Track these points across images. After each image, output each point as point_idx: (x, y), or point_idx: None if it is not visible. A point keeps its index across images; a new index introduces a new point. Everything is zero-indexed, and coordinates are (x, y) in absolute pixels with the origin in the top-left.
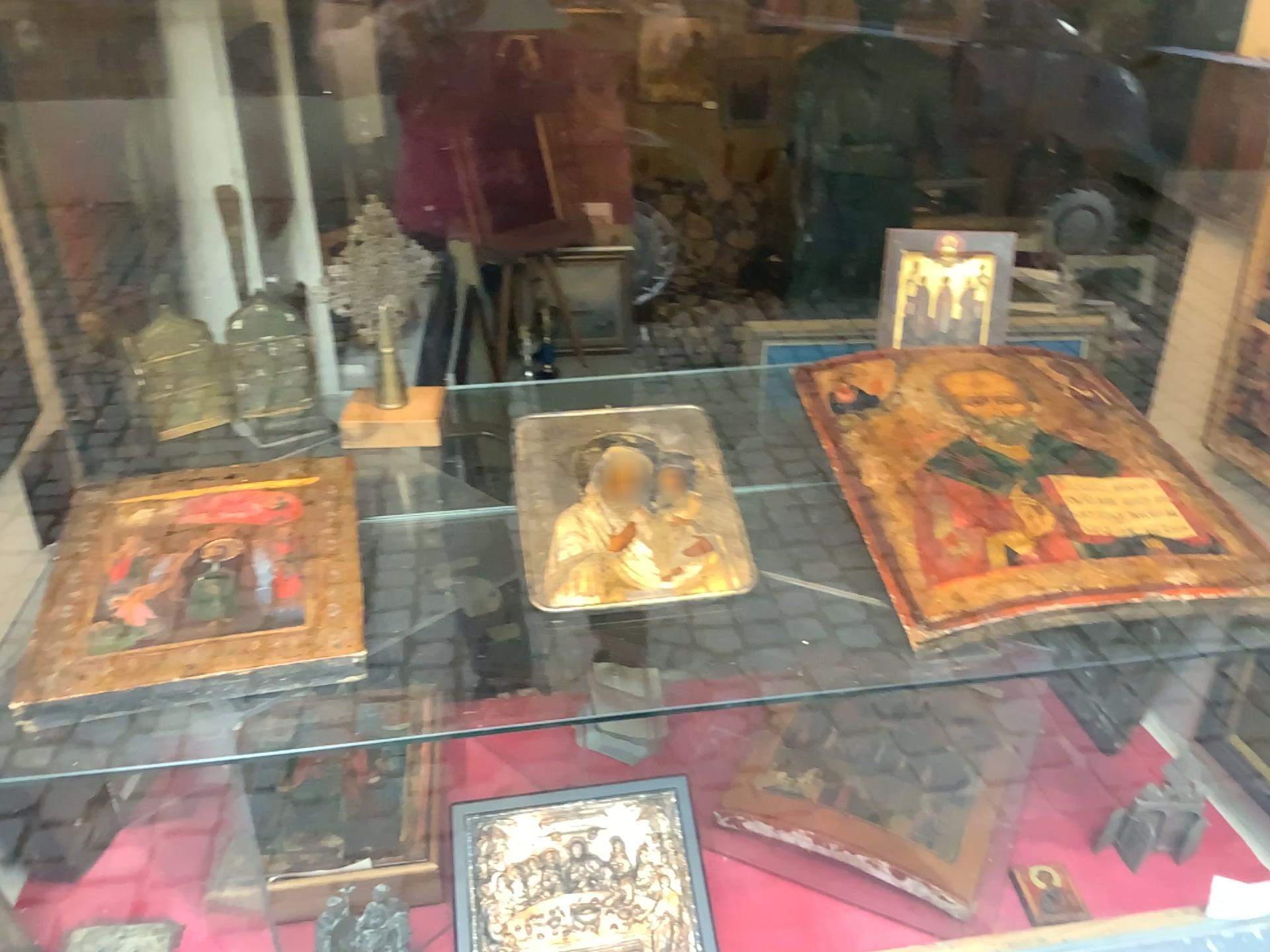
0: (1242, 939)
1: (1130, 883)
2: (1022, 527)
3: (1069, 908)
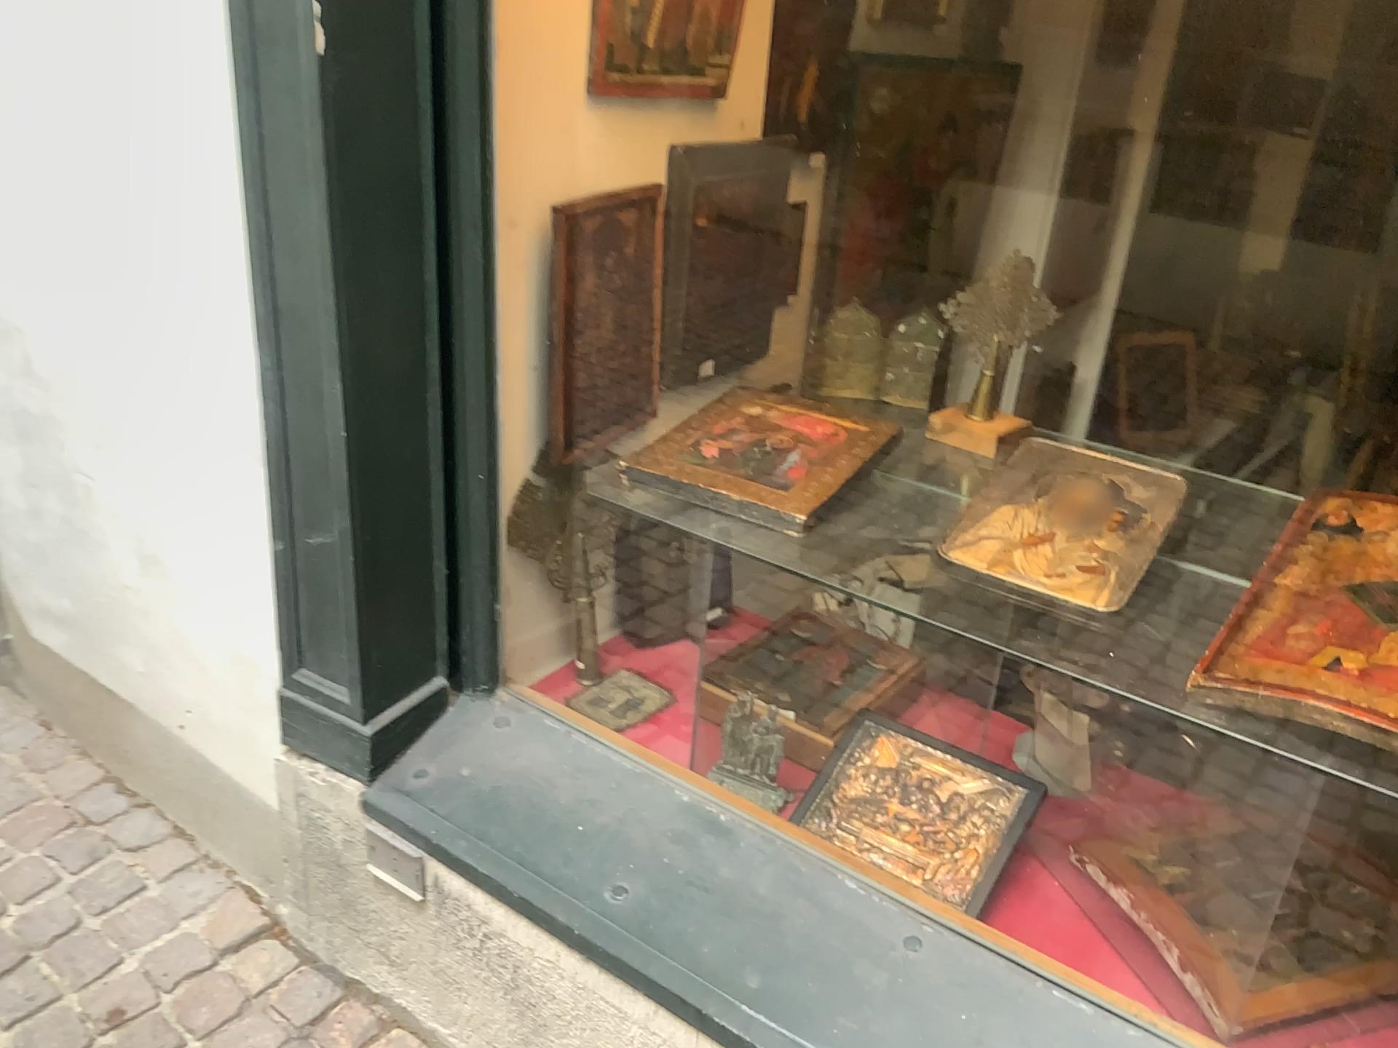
0: None
1: None
2: (1375, 653)
3: None
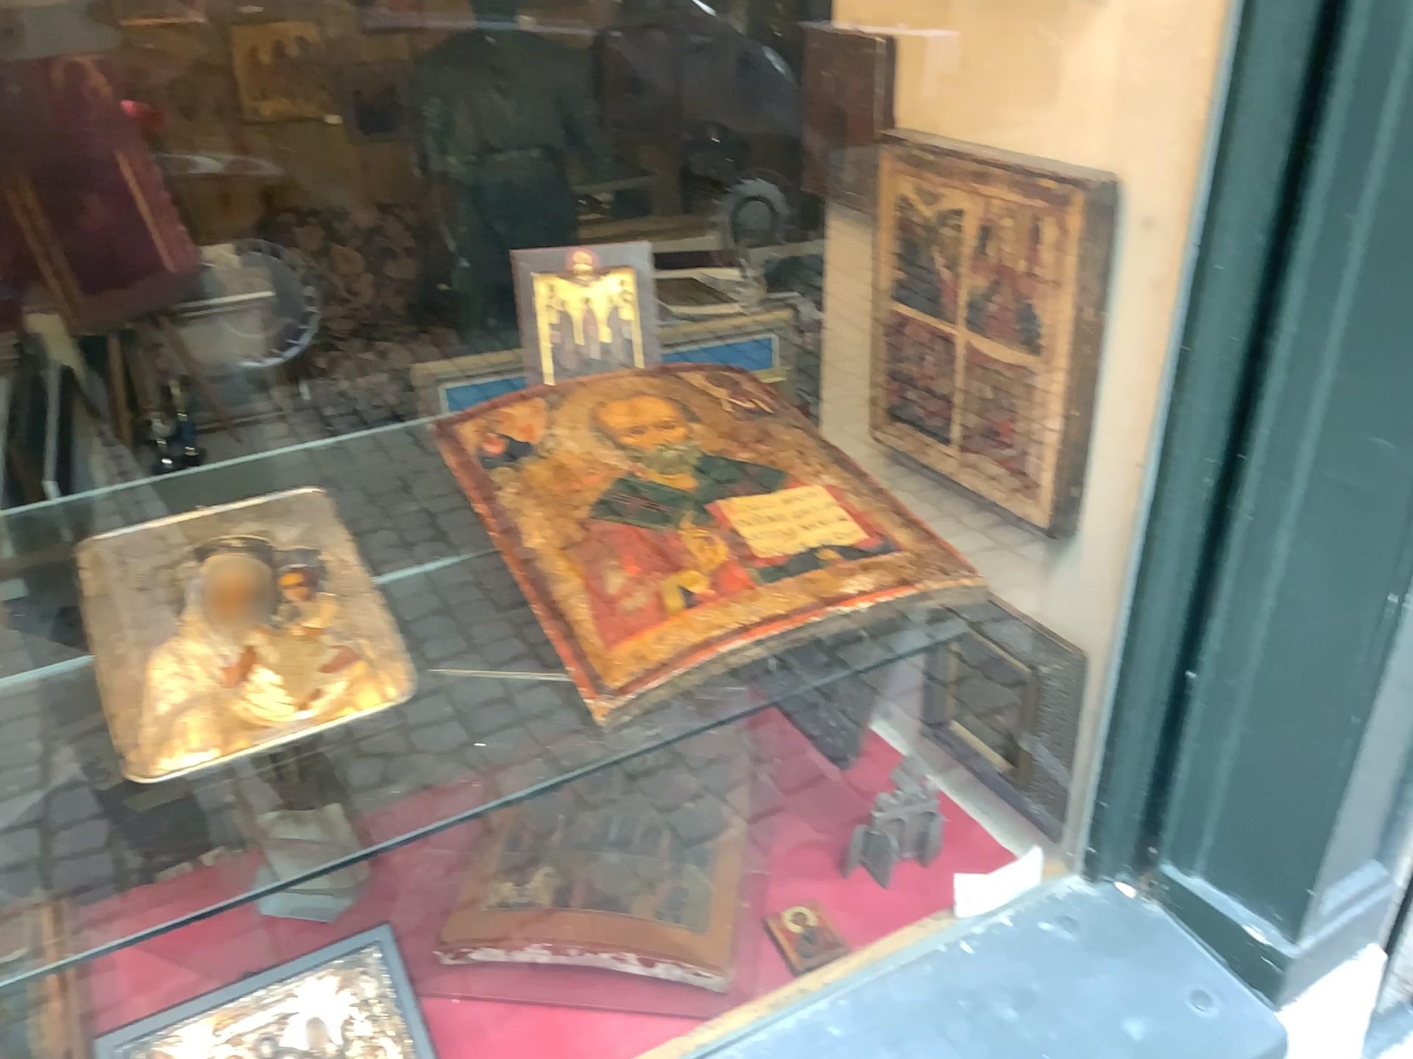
0: (990, 927)
1: (883, 900)
2: (696, 562)
3: (829, 944)
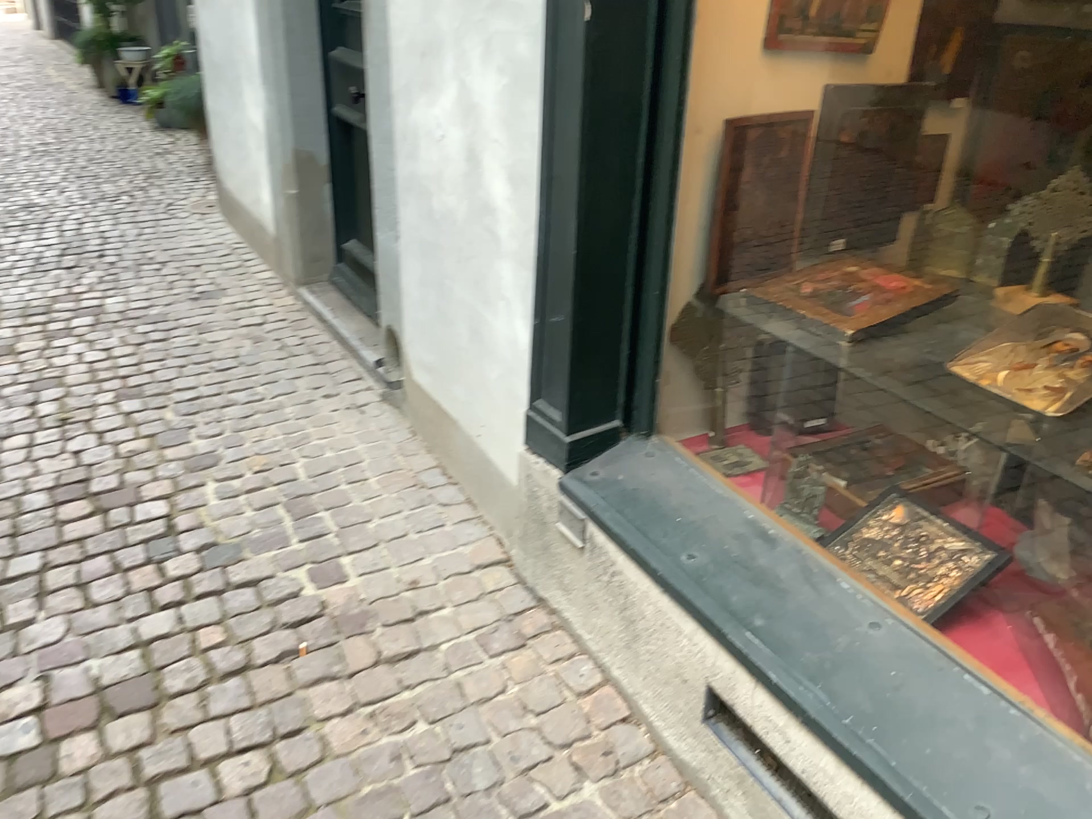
0: None
1: None
2: None
3: None
